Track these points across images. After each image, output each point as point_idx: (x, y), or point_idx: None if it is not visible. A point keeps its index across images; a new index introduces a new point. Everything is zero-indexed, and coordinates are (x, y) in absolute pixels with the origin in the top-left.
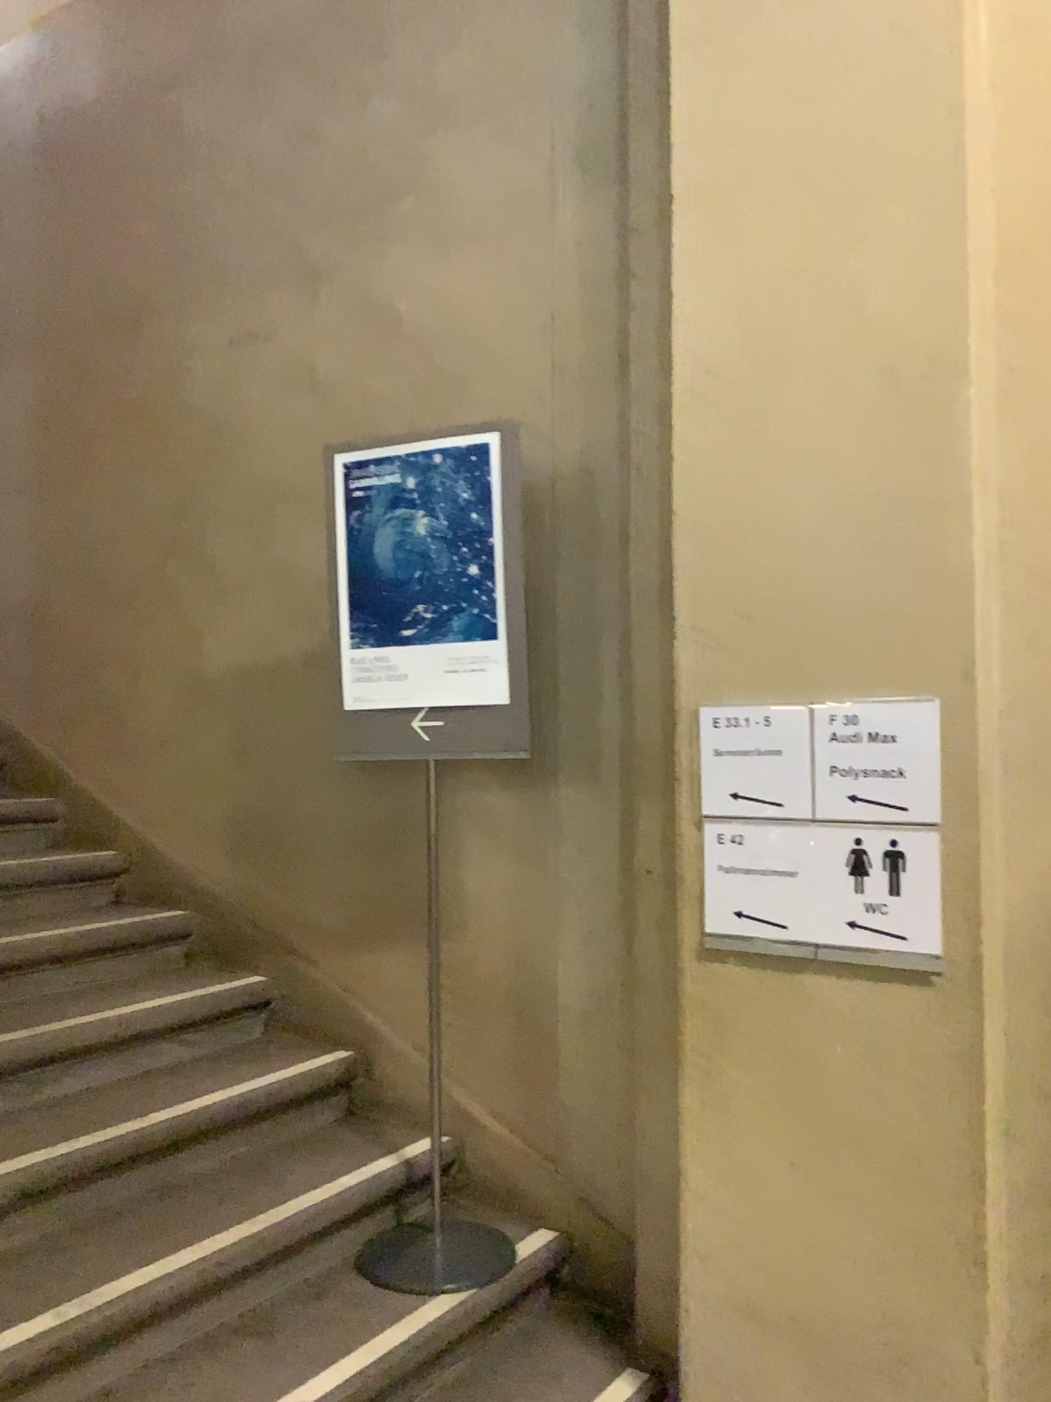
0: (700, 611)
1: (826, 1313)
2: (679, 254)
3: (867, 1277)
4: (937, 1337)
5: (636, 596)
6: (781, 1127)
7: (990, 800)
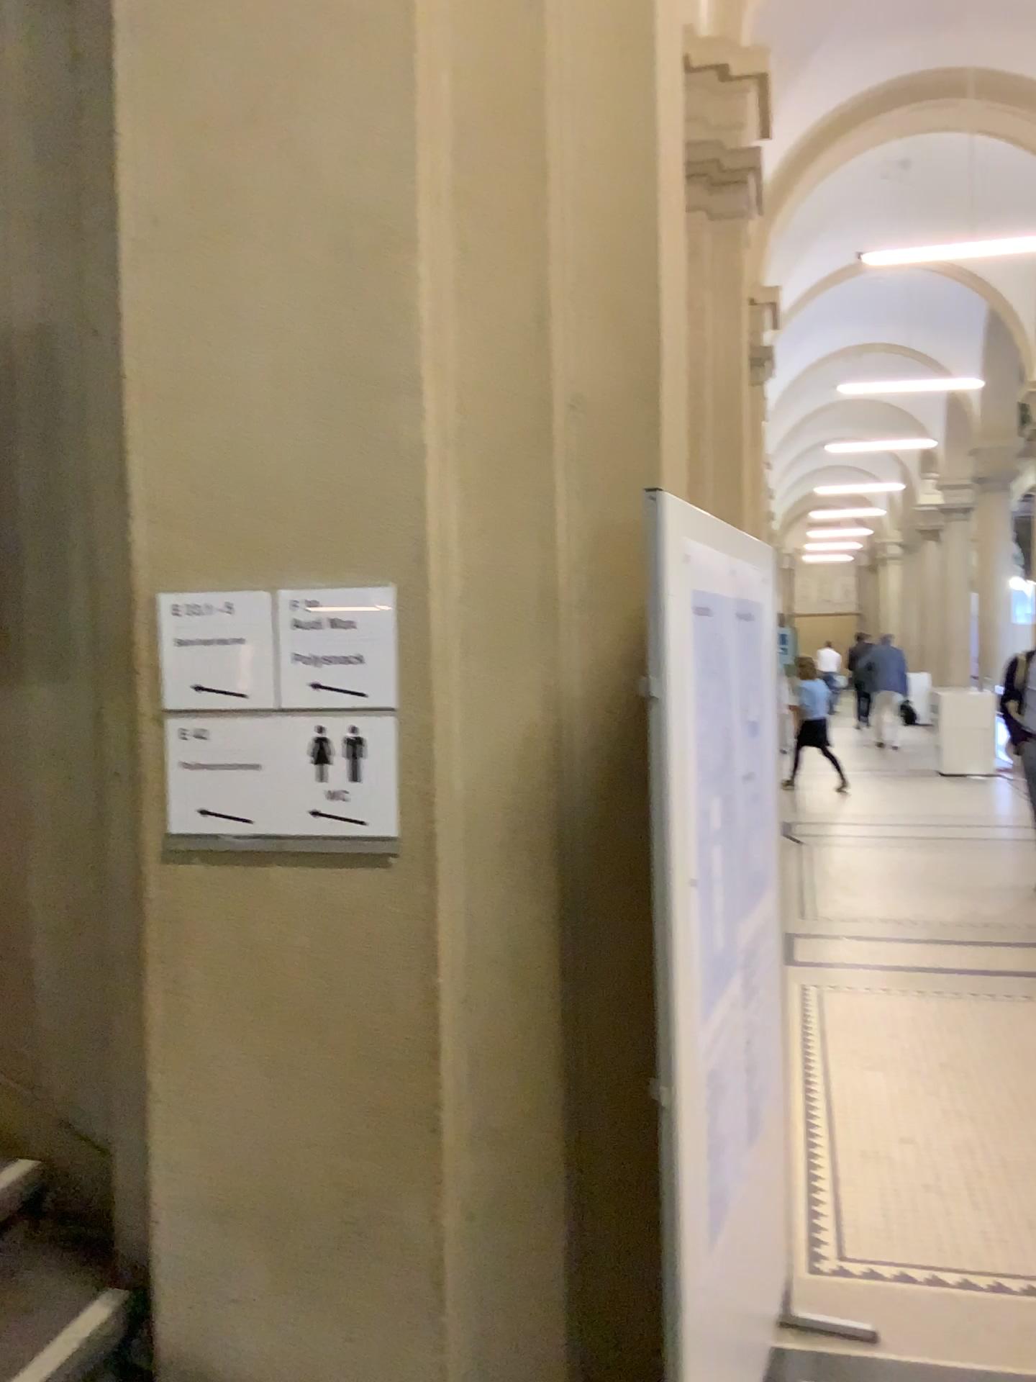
0: (155, 486)
1: (294, 1203)
2: (123, 80)
3: (333, 1162)
4: (399, 1208)
5: (102, 471)
6: (248, 1025)
7: (451, 683)
